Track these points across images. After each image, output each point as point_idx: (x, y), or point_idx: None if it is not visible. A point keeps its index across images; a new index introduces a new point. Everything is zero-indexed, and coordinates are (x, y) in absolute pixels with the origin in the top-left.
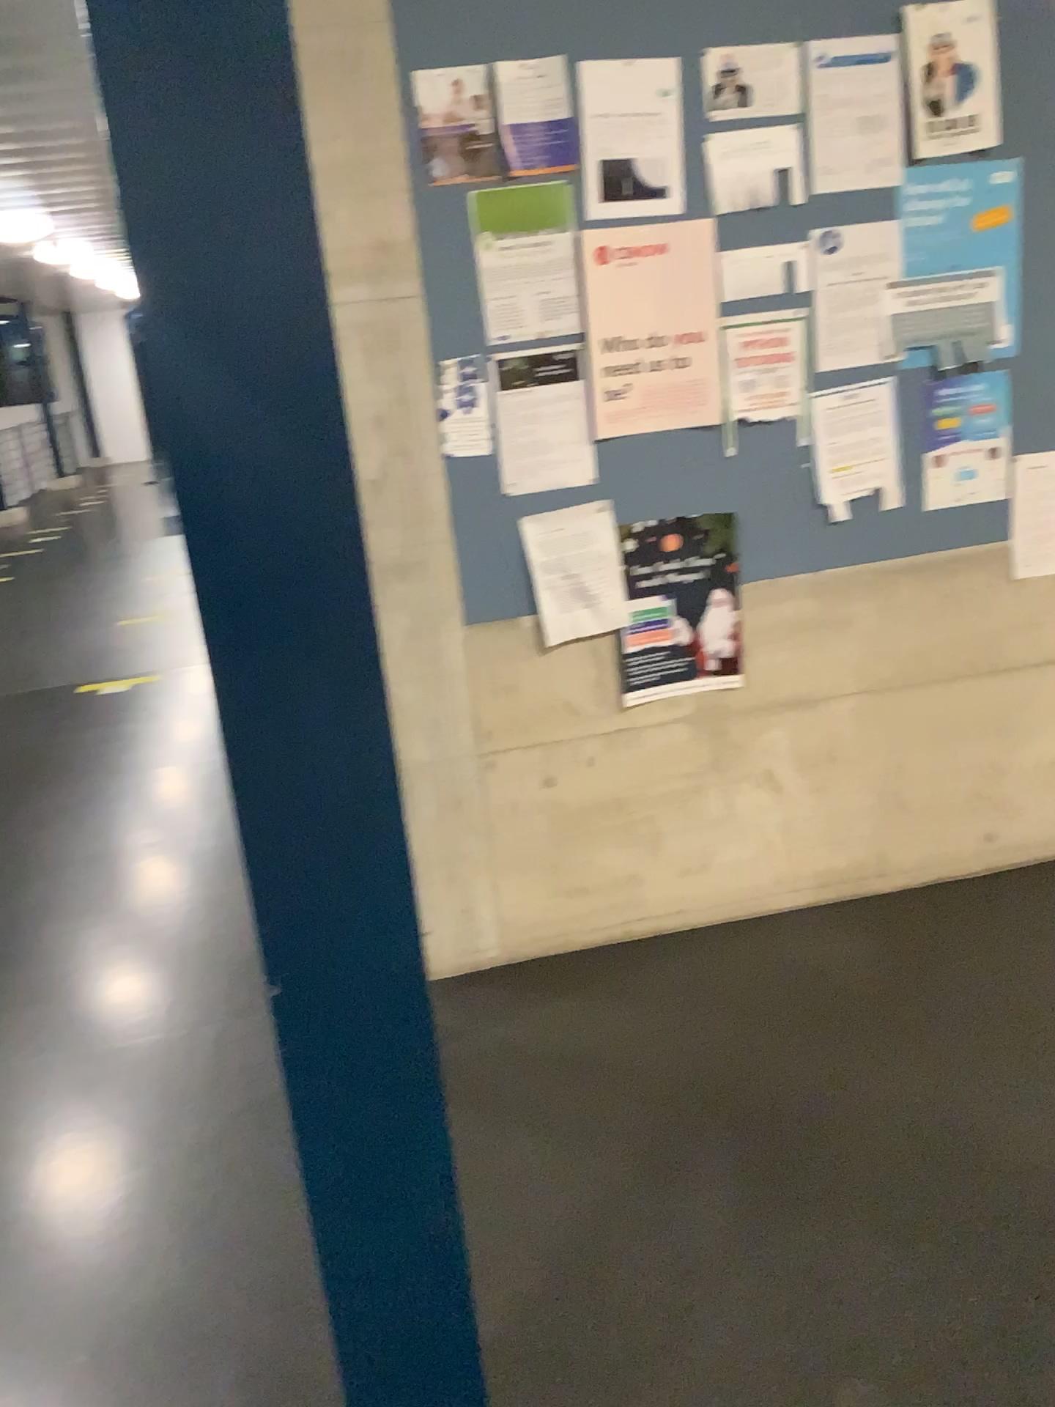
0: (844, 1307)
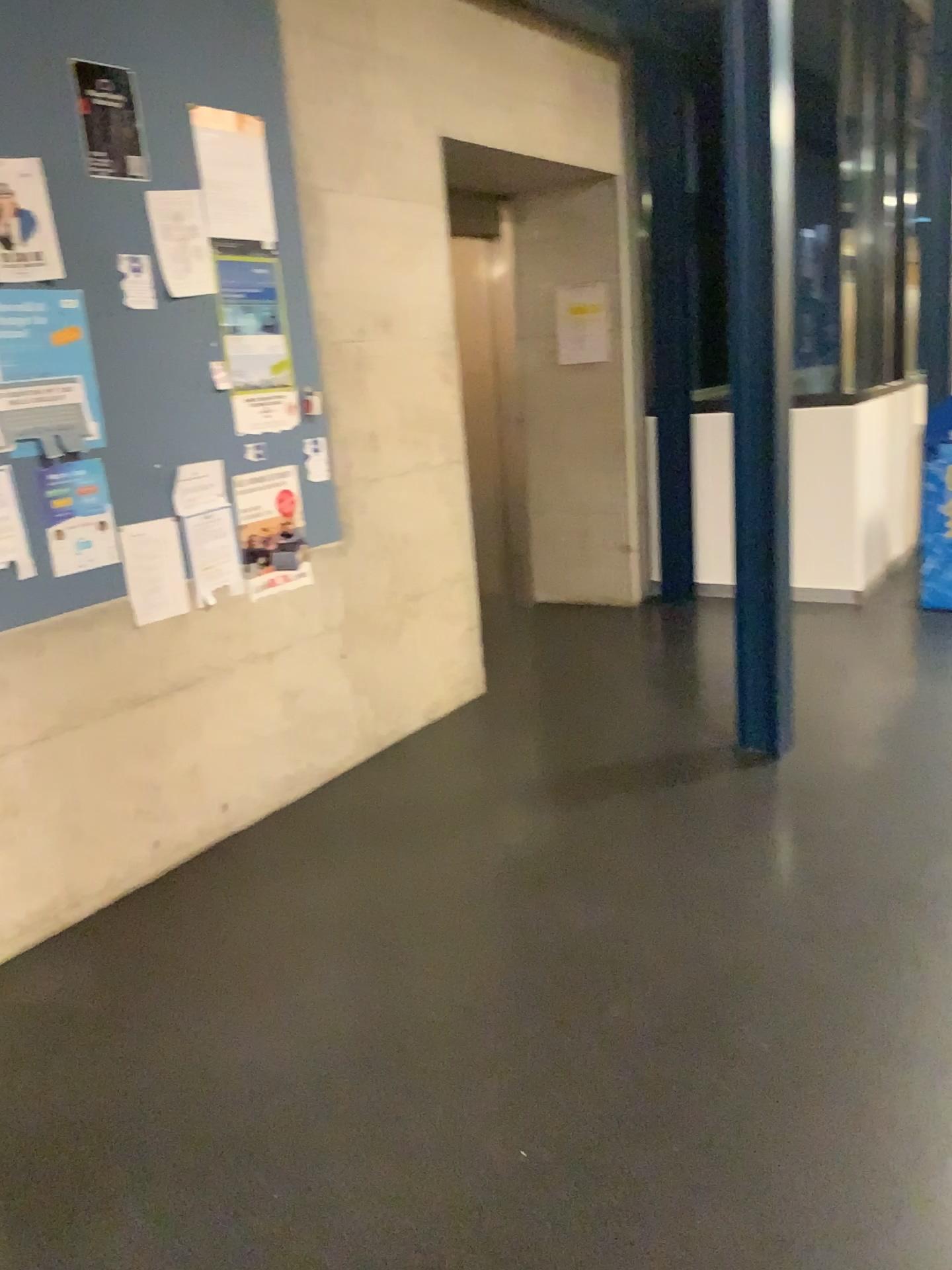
0: (176, 1261)
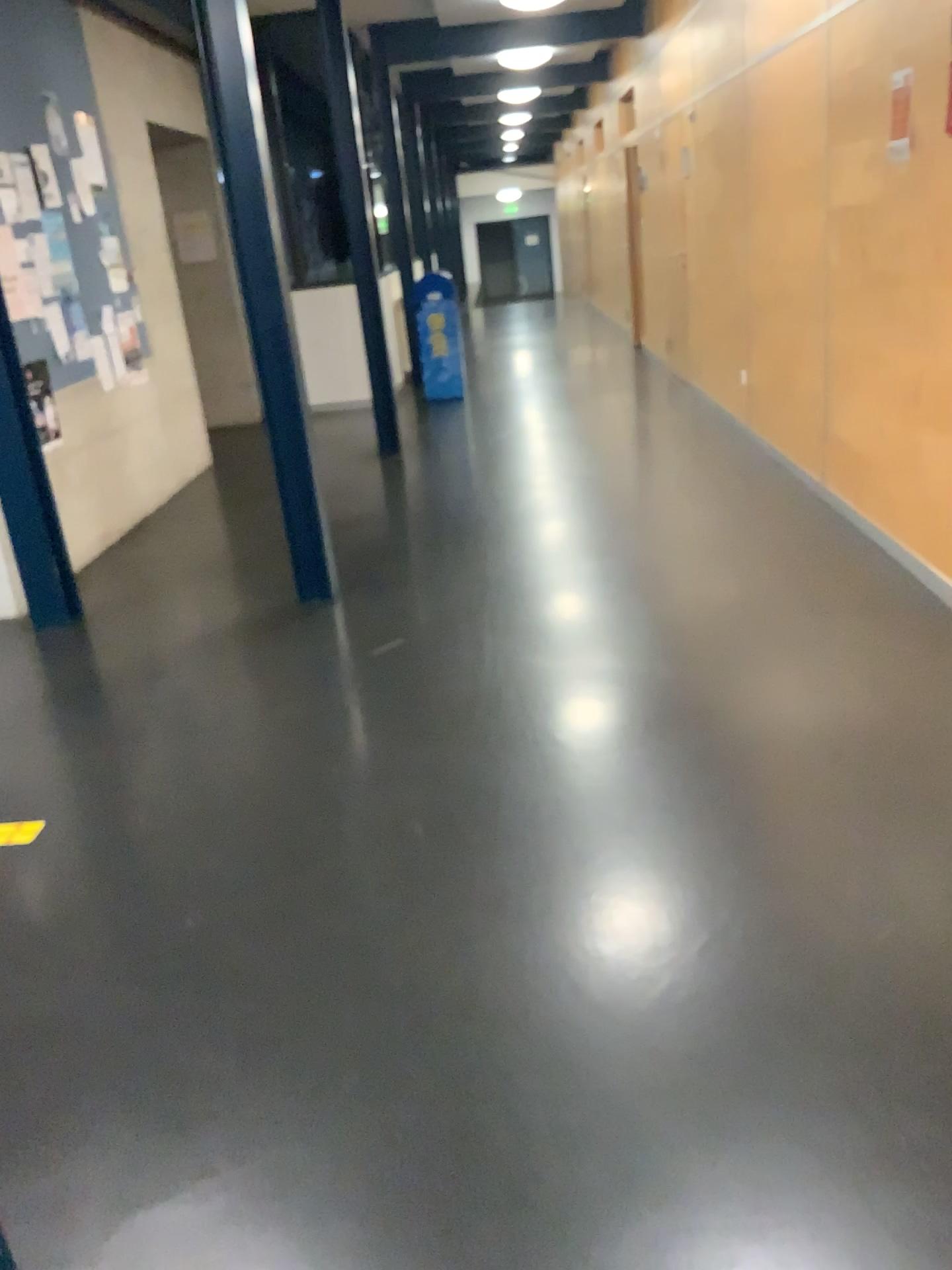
0: None
